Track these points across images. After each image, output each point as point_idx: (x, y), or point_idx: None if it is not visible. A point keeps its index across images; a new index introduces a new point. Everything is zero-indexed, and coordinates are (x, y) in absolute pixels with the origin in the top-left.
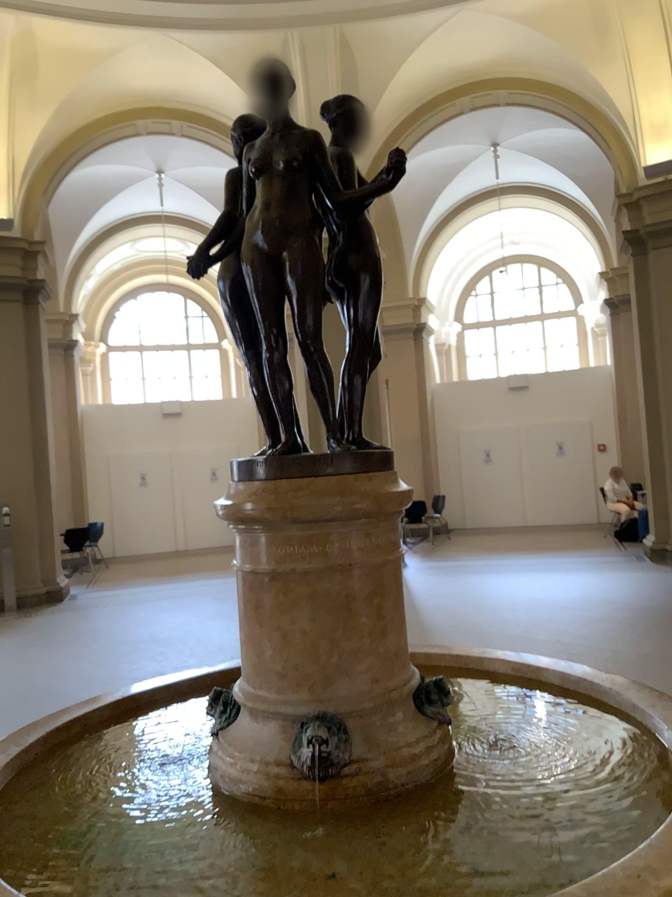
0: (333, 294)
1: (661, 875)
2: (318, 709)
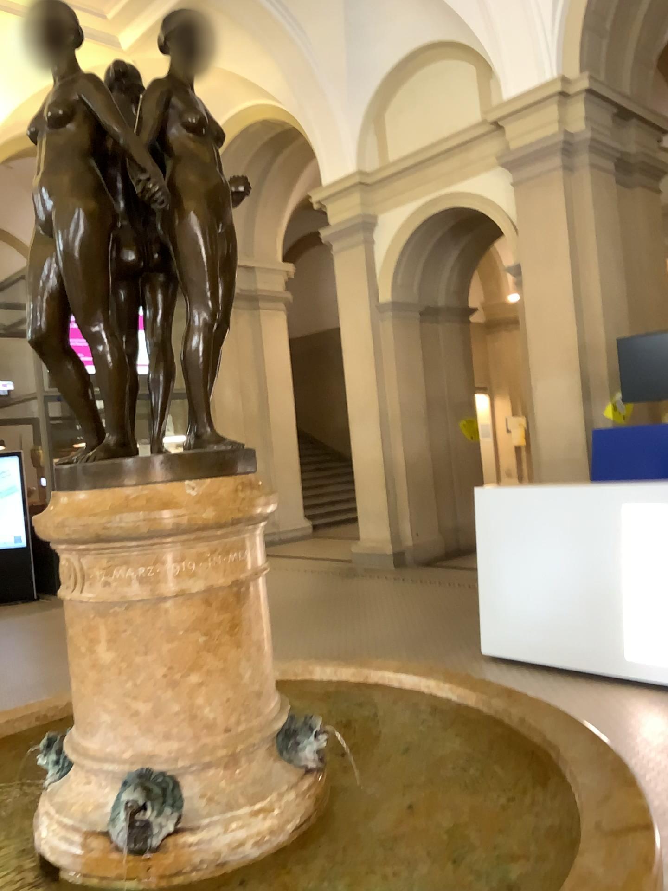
0: (157, 279)
1: (461, 684)
2: (284, 714)
